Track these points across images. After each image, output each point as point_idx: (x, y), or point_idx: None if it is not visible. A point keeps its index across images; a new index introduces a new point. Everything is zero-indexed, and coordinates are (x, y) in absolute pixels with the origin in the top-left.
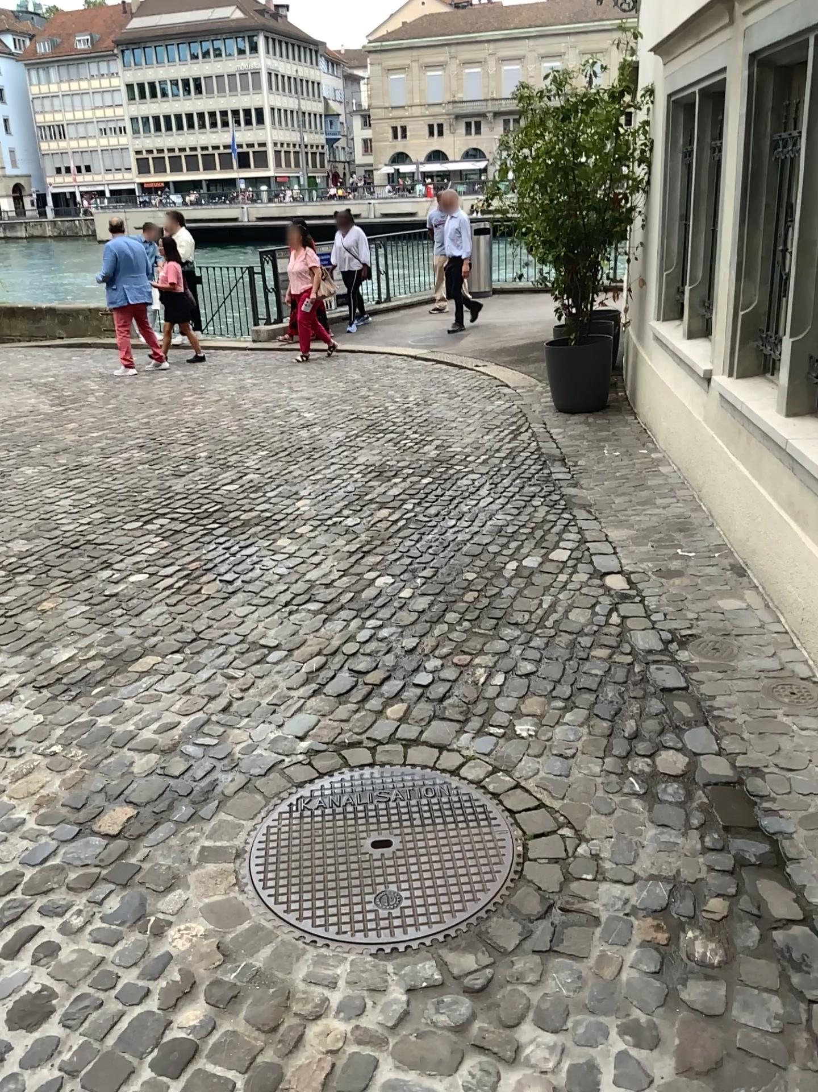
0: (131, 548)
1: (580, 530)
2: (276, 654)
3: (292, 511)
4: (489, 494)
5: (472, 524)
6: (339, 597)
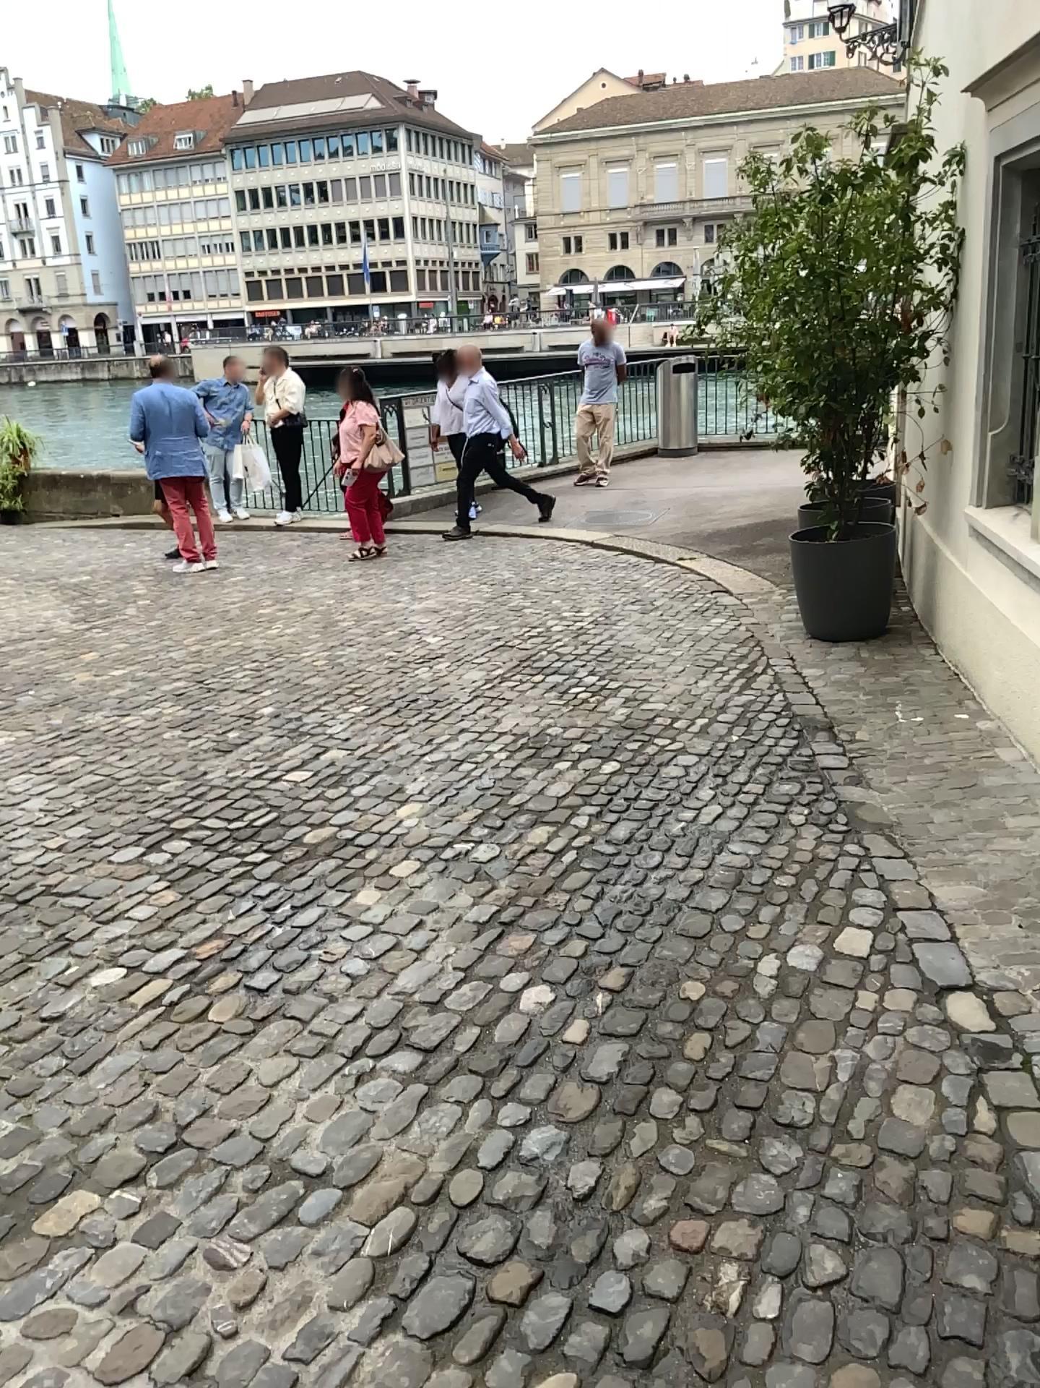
0: (114, 906)
1: (879, 881)
2: (322, 1192)
3: (390, 829)
4: (715, 801)
5: (690, 865)
6: (455, 1036)
